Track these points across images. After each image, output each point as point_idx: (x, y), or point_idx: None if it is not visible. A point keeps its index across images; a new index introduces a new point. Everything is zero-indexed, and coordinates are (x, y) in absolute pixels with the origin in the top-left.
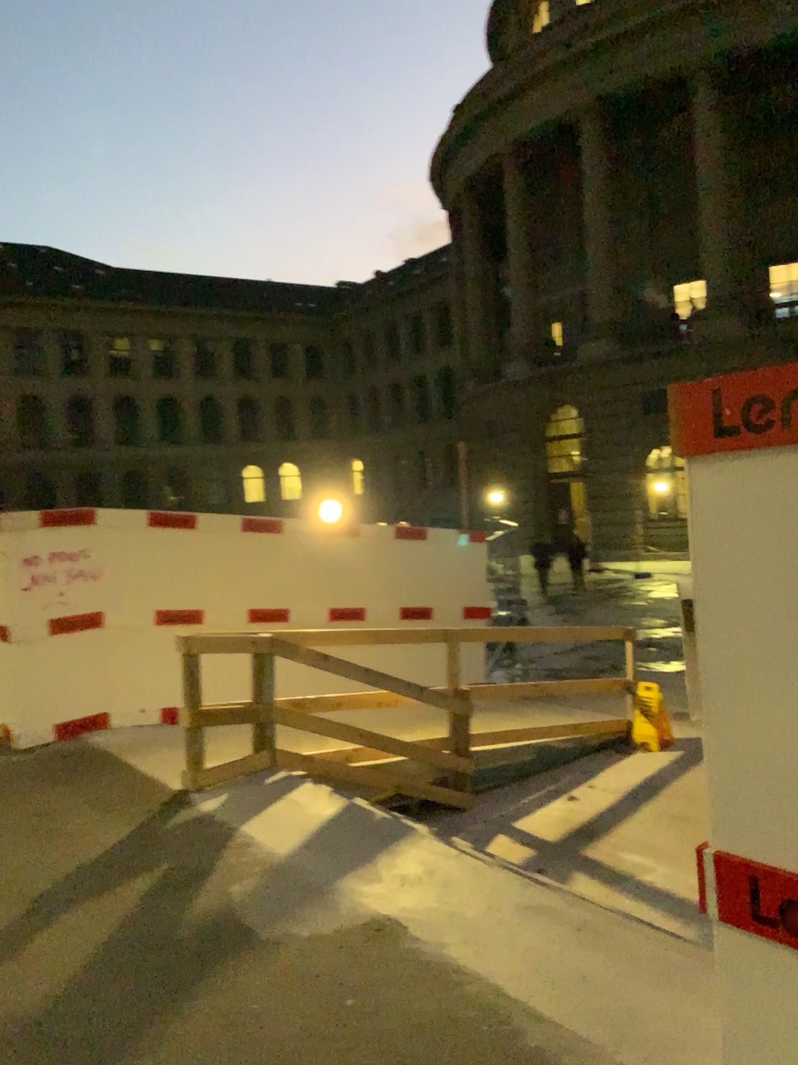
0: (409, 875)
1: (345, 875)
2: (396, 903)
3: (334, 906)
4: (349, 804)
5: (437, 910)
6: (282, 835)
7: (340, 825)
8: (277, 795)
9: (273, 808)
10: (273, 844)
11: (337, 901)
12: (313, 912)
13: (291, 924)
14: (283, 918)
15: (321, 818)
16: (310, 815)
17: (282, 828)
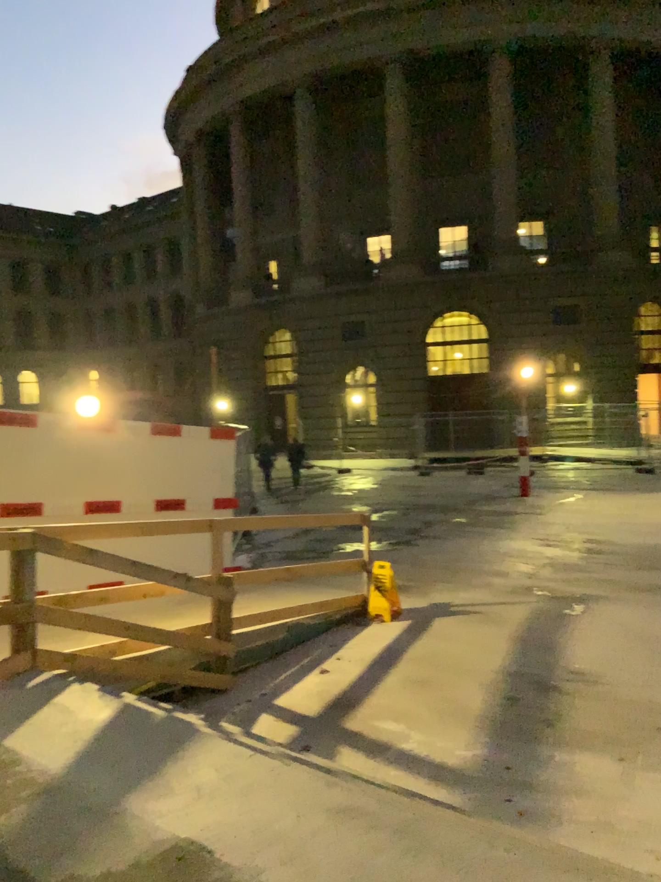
0: (198, 781)
1: (127, 789)
2: (188, 819)
3: (118, 830)
4: (119, 702)
5: (235, 822)
6: (49, 745)
7: (114, 728)
8: (40, 698)
9: (37, 714)
10: (39, 757)
11: (121, 822)
12: (94, 841)
13: (69, 860)
14: (59, 853)
15: (91, 721)
16: (79, 719)
17: (48, 737)
